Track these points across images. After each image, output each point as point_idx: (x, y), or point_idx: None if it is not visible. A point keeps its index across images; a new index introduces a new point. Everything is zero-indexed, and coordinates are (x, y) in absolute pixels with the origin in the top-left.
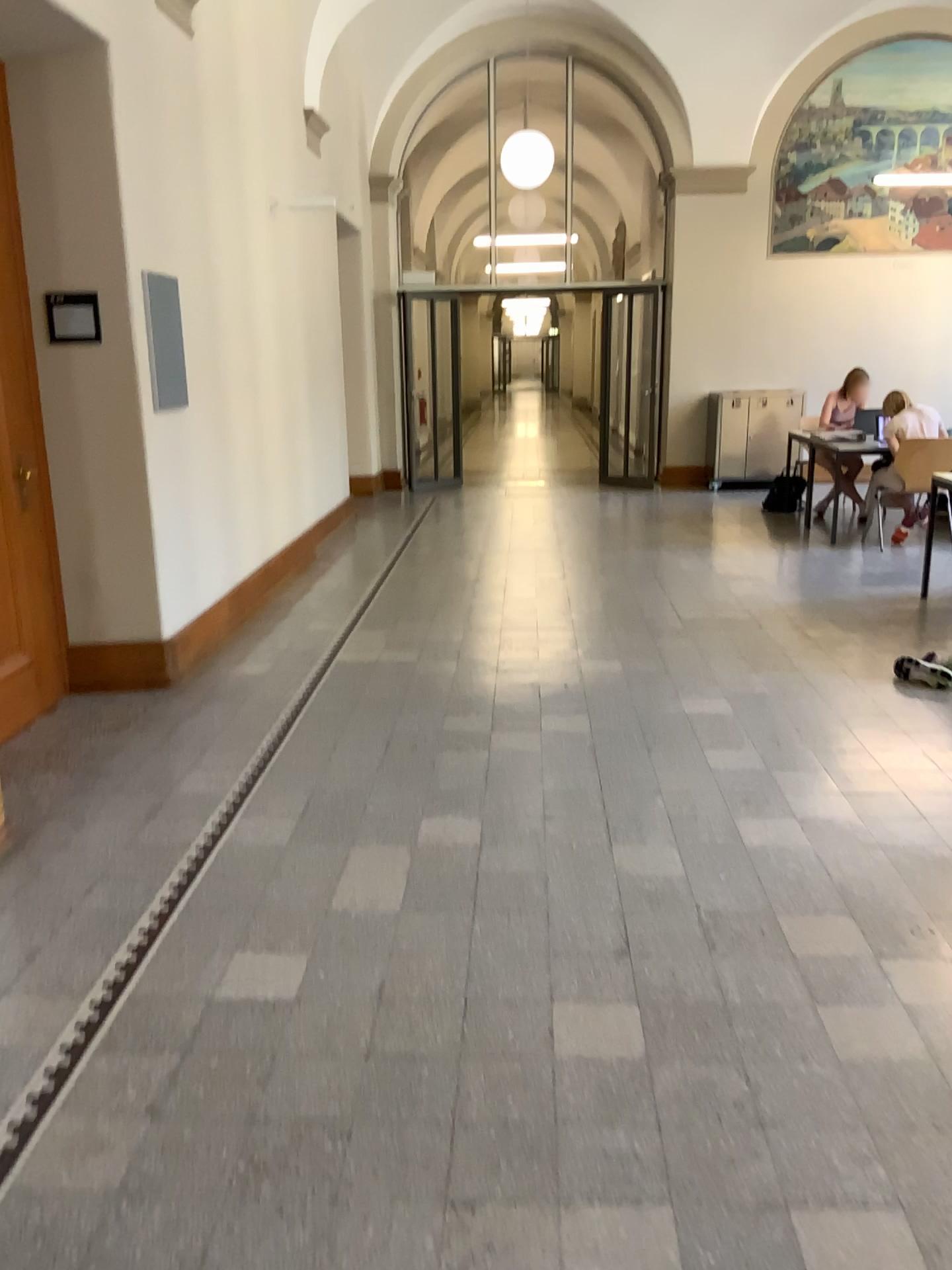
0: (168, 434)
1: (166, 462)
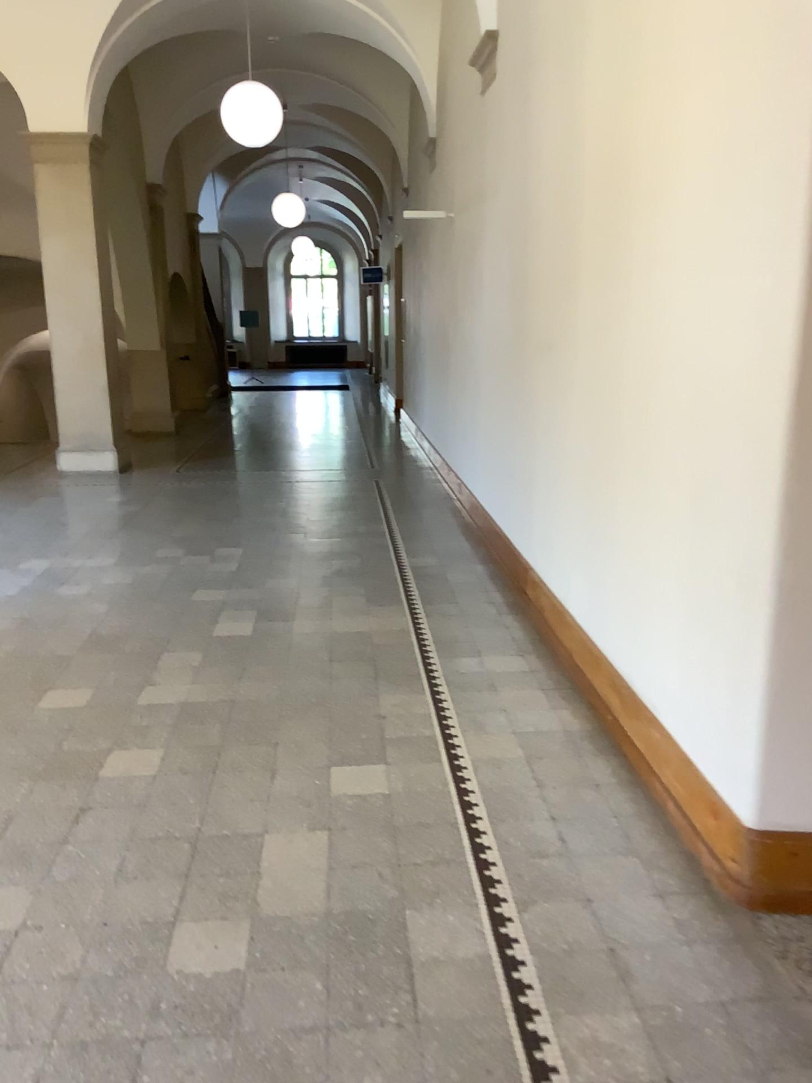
0: None
1: None
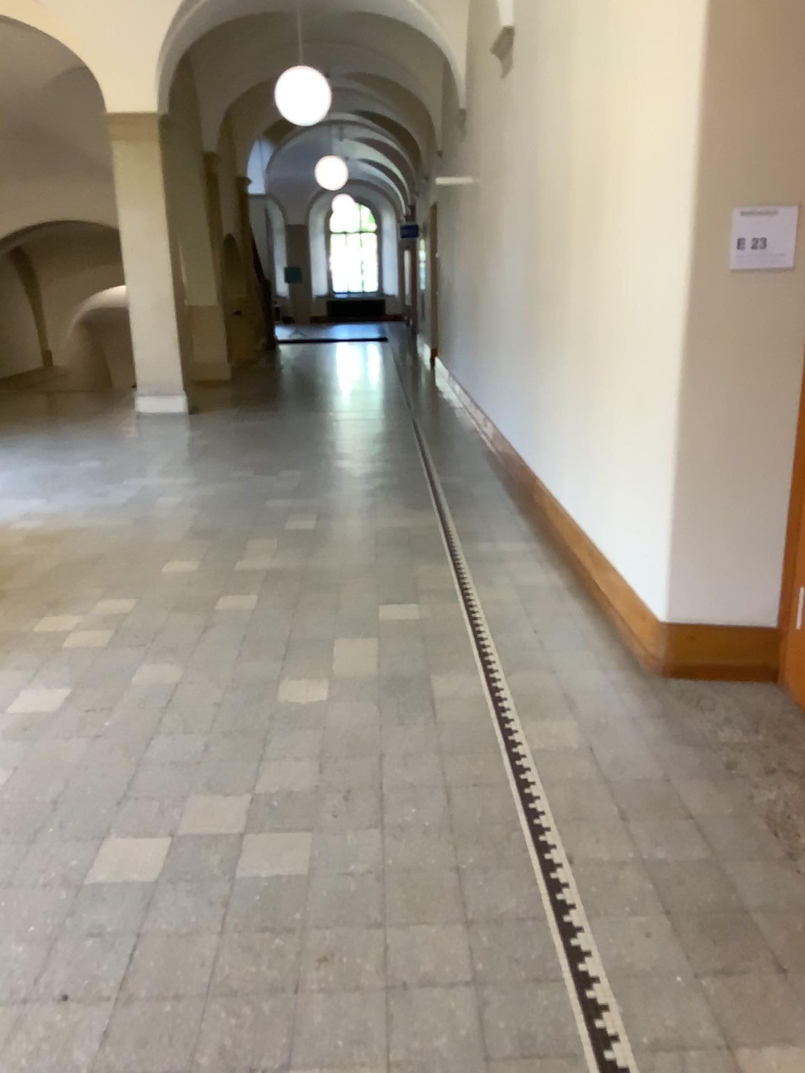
0: None
1: None
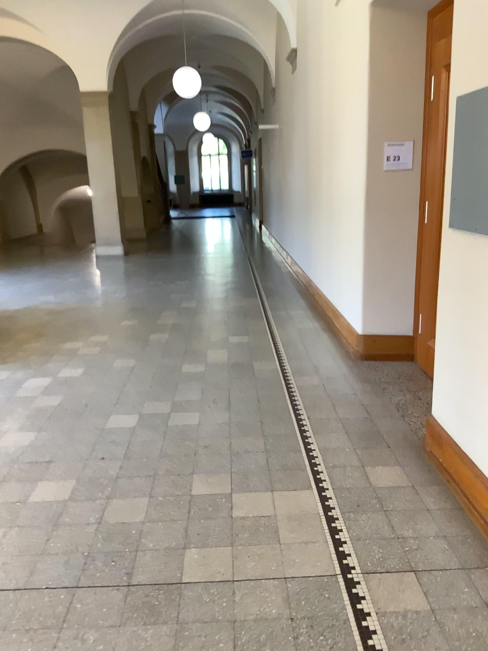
0: (466, 257)
1: (461, 282)
